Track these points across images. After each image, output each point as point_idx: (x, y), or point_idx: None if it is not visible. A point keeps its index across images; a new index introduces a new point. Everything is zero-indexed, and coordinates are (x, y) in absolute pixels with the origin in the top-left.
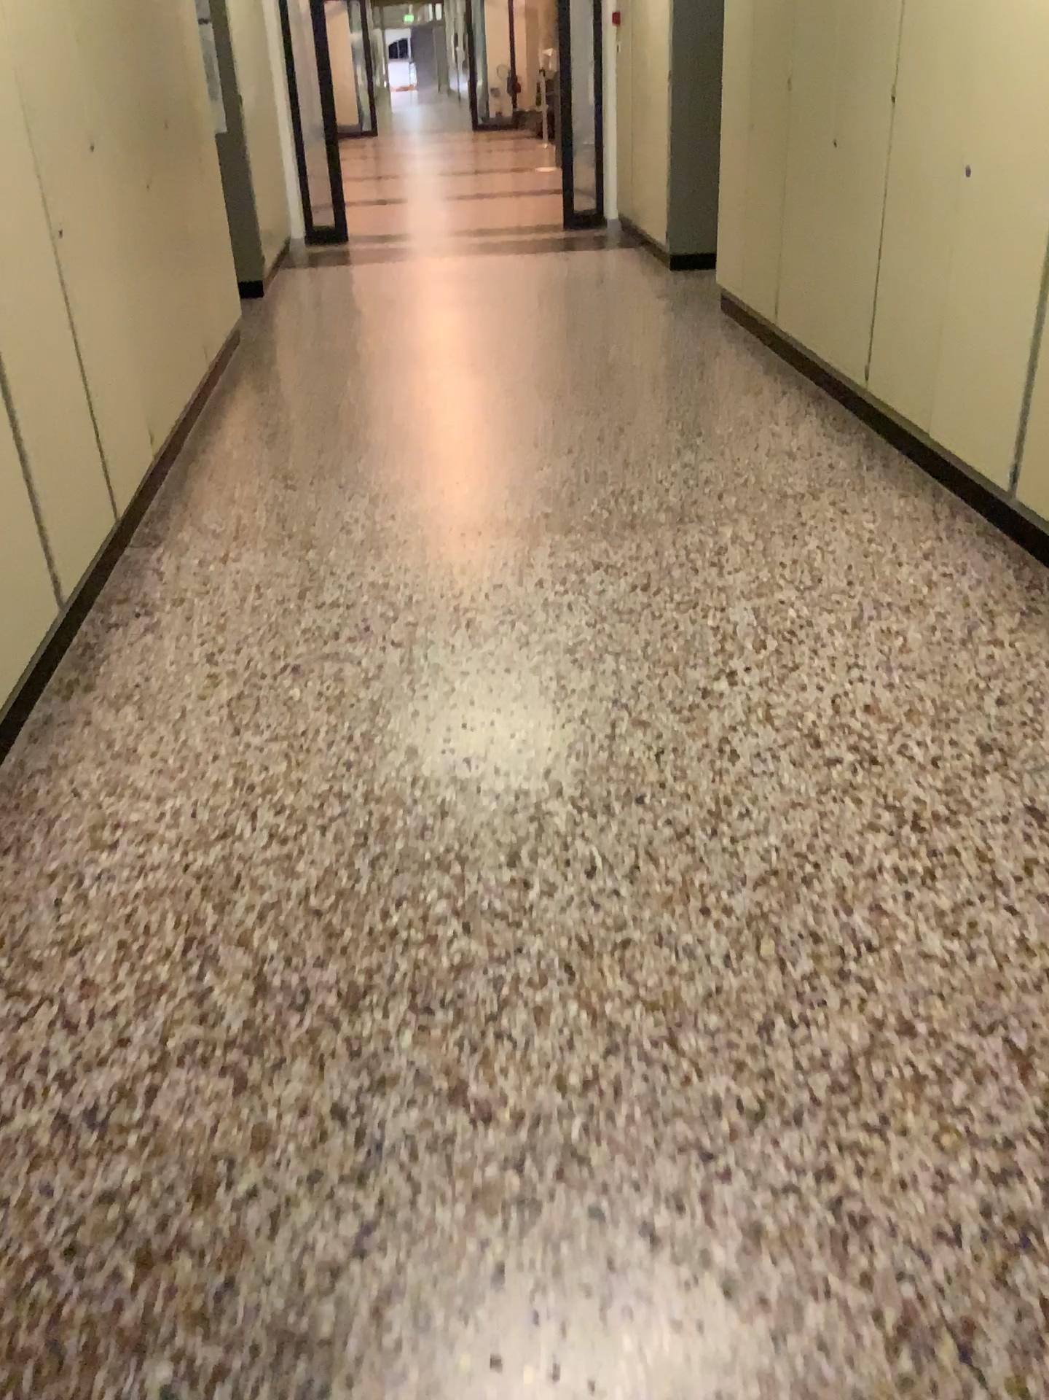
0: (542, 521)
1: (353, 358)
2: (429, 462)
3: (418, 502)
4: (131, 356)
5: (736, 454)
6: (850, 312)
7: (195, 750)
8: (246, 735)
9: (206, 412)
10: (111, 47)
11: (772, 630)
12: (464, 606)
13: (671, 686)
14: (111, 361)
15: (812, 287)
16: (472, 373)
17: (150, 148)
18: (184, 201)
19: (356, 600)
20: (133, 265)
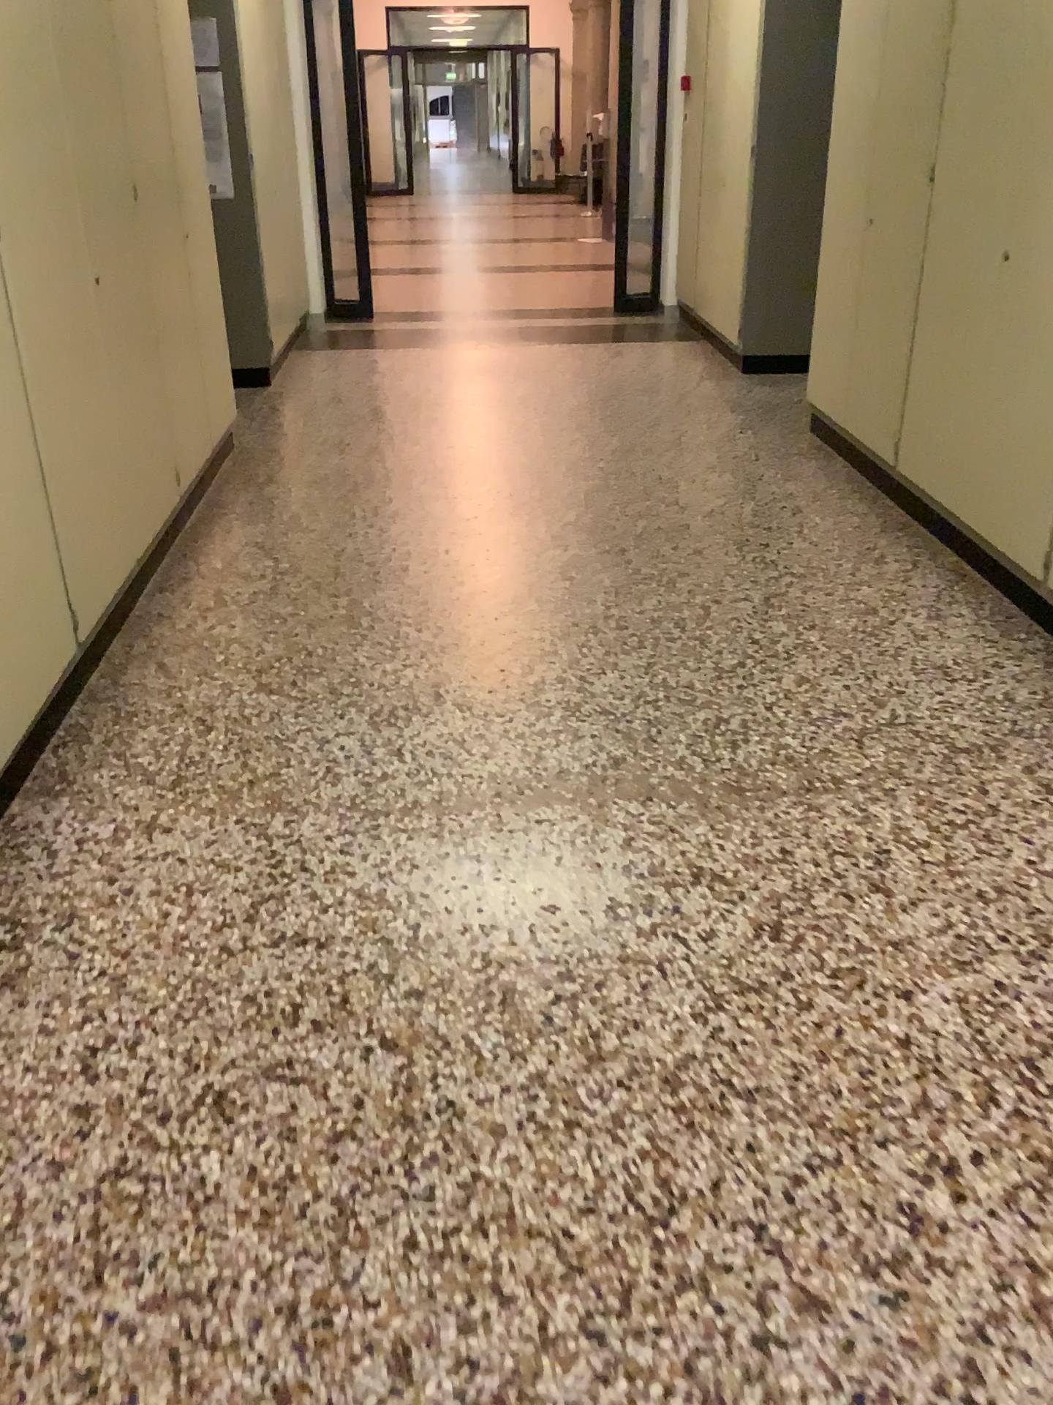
0: (612, 783)
1: (364, 485)
2: (452, 659)
3: (435, 731)
4: (45, 524)
5: (871, 669)
6: (1023, 480)
7: (19, 1328)
8: (116, 1289)
9: (172, 559)
10: (41, 102)
11: (996, 1057)
12: (499, 961)
13: (850, 1197)
14: (3, 543)
15: (960, 435)
16: (512, 515)
17: (103, 232)
18: (156, 293)
19: (335, 935)
20: (61, 394)
